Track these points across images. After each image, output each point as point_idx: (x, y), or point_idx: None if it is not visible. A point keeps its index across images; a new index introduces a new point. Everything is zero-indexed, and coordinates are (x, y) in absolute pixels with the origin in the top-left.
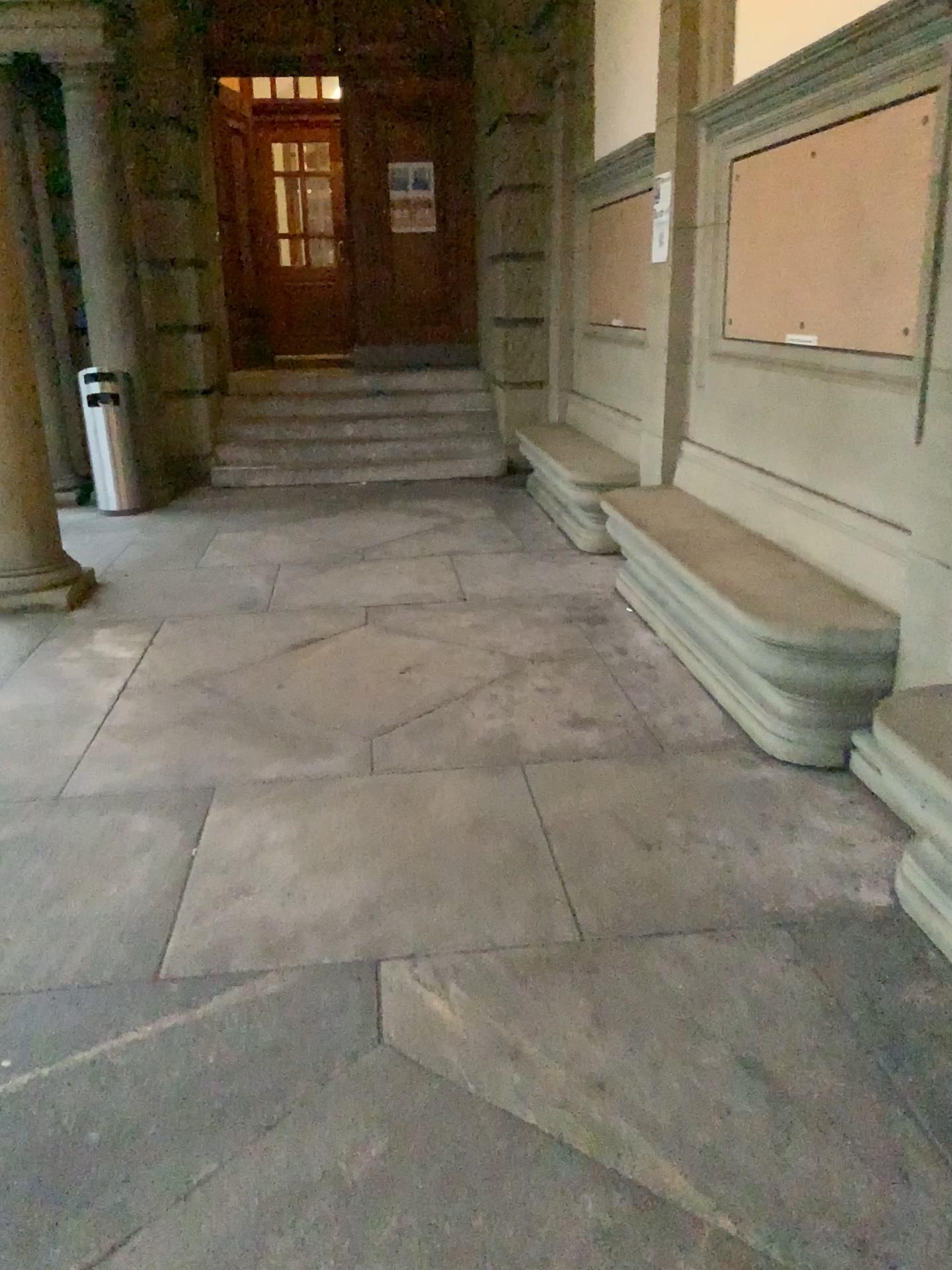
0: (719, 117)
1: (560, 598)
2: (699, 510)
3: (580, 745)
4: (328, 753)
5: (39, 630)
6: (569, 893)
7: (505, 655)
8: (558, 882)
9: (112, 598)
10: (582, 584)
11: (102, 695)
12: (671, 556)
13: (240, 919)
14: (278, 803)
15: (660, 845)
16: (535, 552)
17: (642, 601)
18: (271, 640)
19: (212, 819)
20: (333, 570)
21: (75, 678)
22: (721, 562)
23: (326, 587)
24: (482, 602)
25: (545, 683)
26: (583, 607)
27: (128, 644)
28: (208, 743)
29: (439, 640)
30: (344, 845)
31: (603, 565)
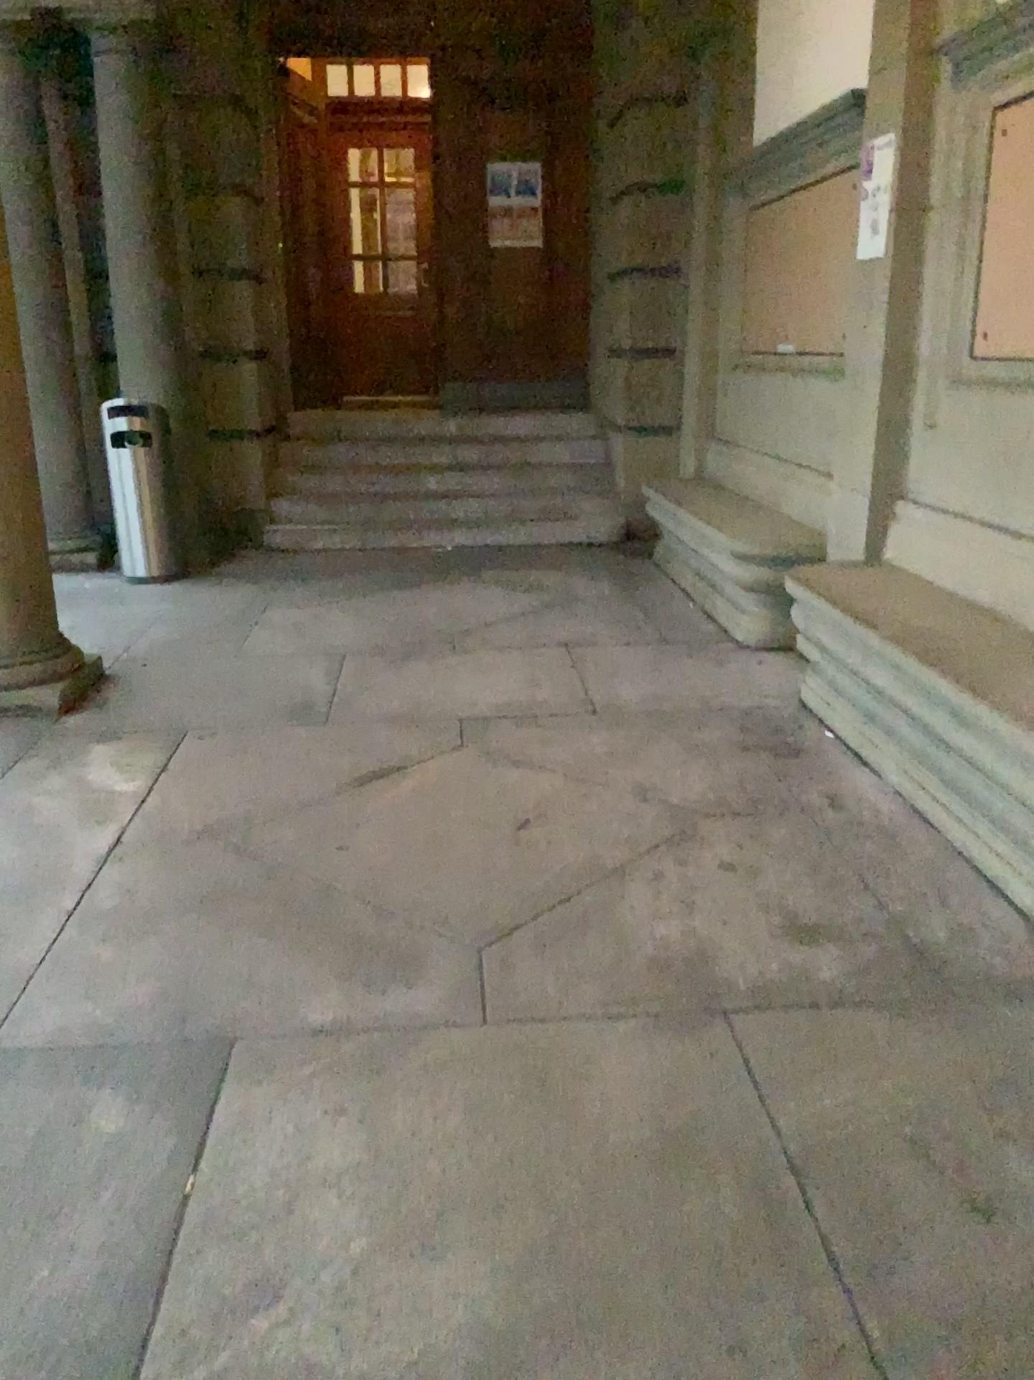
0: (979, 46)
1: (729, 717)
2: (941, 601)
3: (811, 976)
4: (414, 978)
5: (14, 746)
6: (869, 1335)
7: (666, 807)
8: (840, 1300)
9: (119, 701)
10: (755, 695)
11: (83, 857)
12: (928, 673)
13: (256, 1375)
14: (334, 1081)
15: (1006, 1212)
16: (684, 647)
17: (851, 726)
18: (330, 772)
19: (223, 1116)
20: (416, 667)
21: (49, 826)
22: (1014, 686)
23: (406, 692)
24: (621, 719)
25: (732, 856)
26: (765, 731)
27: (131, 771)
28: (229, 951)
29: (568, 779)
30: (445, 1187)
31: (778, 667)
